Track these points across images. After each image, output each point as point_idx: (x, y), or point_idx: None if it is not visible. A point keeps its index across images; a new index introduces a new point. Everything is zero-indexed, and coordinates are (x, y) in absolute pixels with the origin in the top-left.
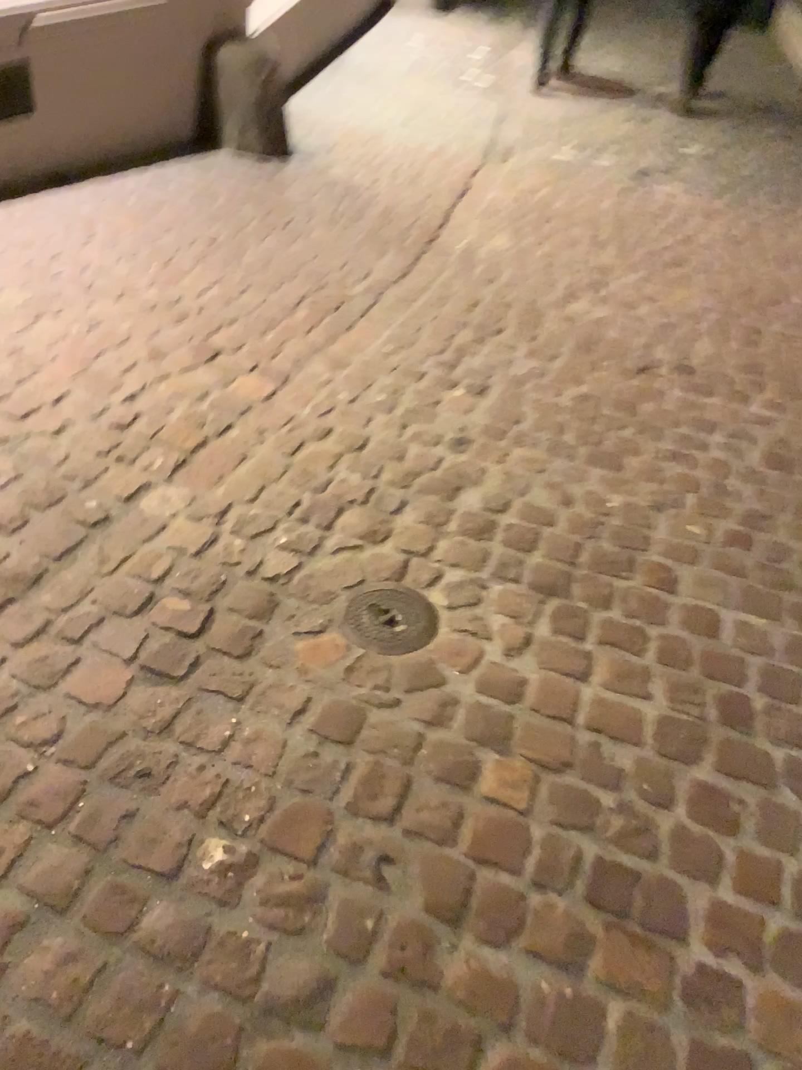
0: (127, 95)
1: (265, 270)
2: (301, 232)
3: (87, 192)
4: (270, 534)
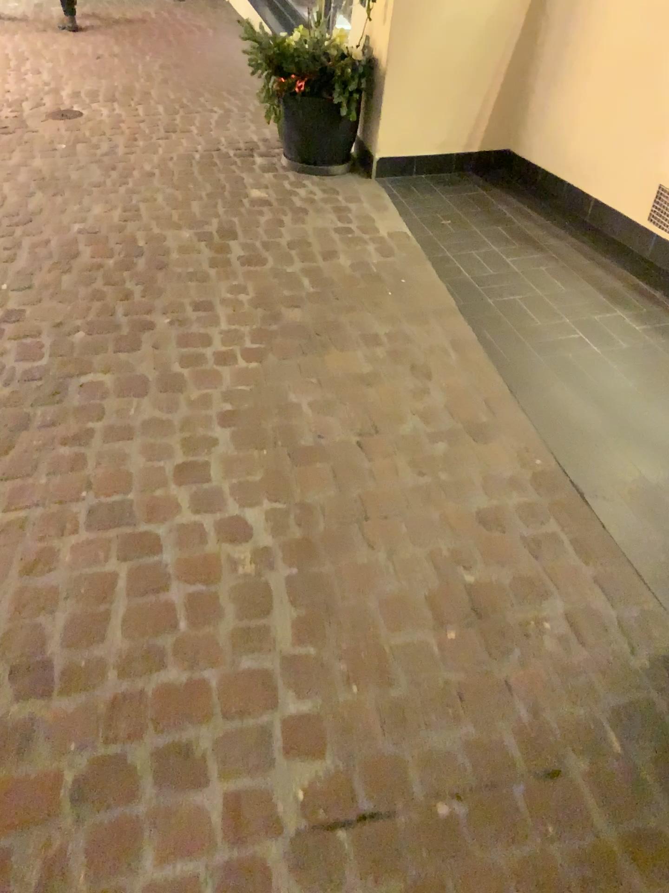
0: None
1: None
2: None
3: None
4: (3, 108)
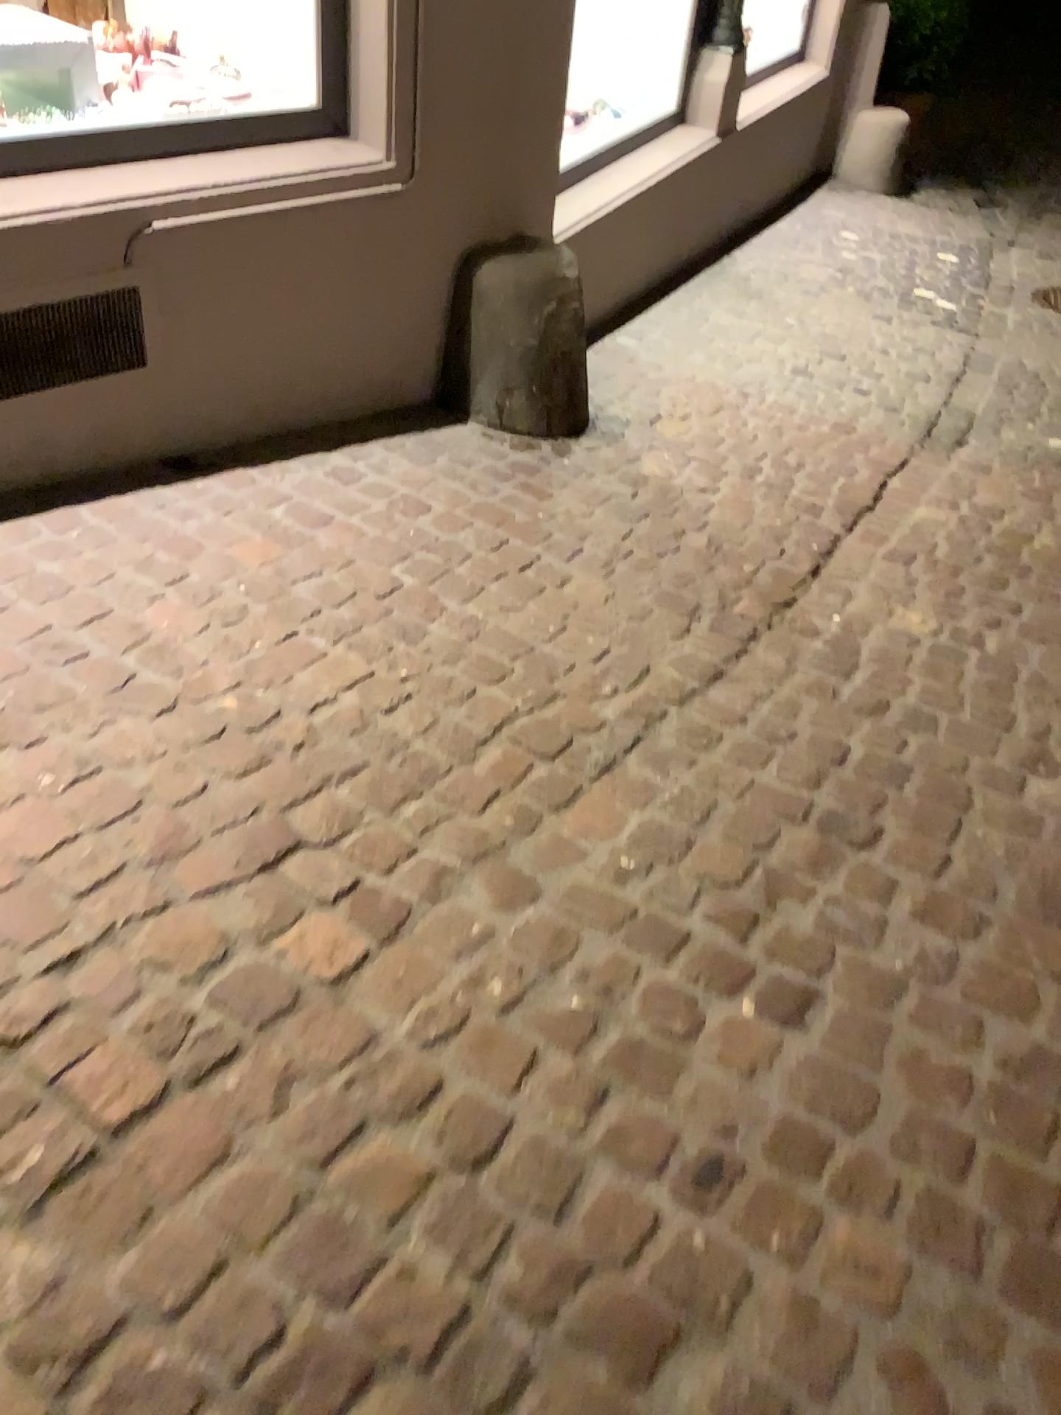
0: (315, 335)
1: (456, 660)
2: (552, 578)
3: (221, 485)
4: None
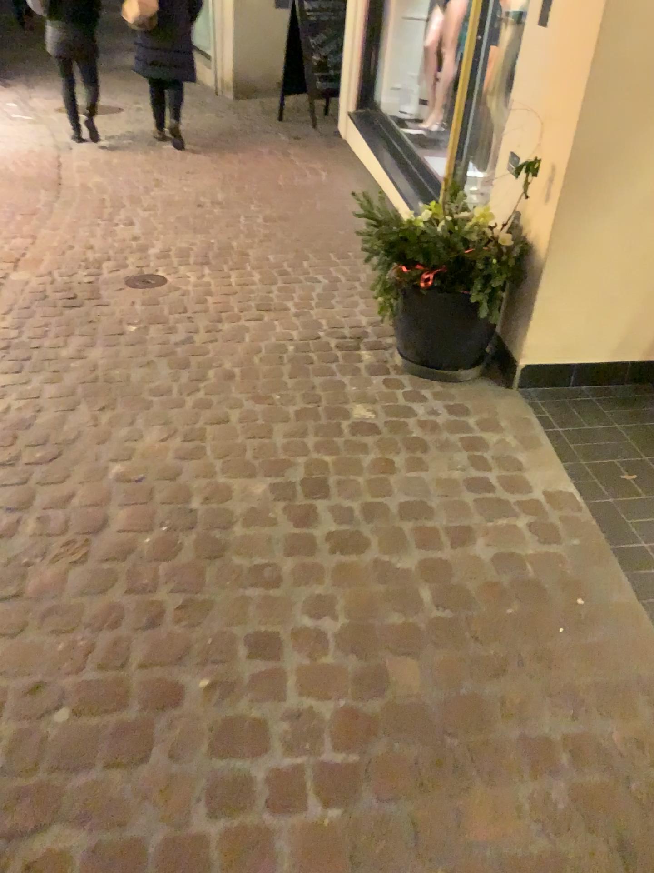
0: None
1: None
2: None
3: None
4: (79, 273)
